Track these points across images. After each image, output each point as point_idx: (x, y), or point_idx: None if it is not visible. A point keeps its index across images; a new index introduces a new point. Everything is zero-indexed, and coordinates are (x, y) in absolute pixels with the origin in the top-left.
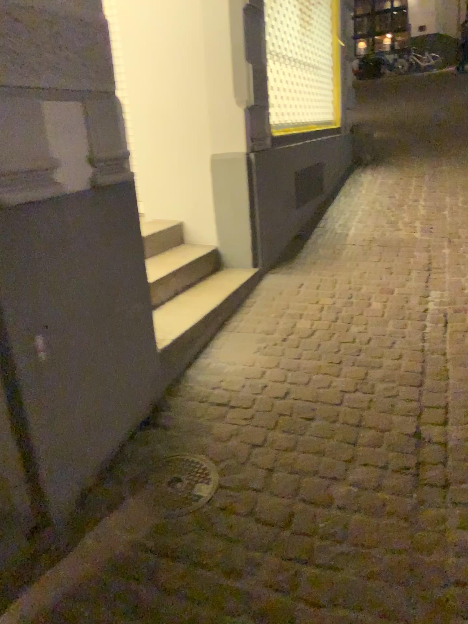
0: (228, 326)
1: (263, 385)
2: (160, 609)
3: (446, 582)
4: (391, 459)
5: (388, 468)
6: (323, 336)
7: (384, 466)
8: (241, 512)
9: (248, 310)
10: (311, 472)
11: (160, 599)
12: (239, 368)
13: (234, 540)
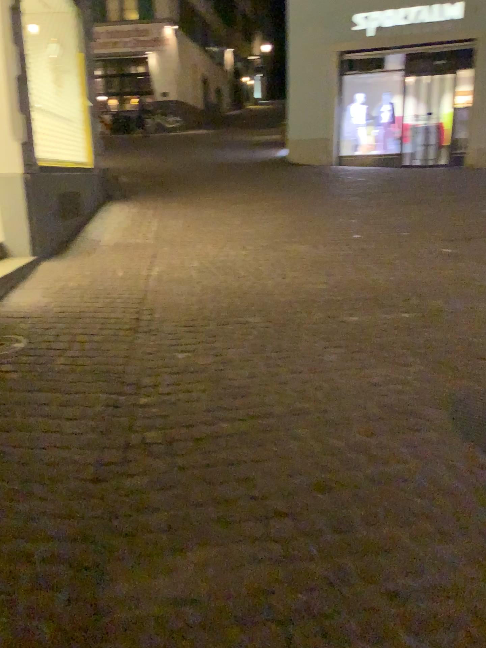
0: (18, 287)
1: (47, 308)
2: (5, 375)
3: (144, 353)
4: (123, 326)
5: (120, 328)
6: (84, 287)
7: (119, 328)
8: (42, 347)
9: (31, 279)
10: (79, 333)
11: (4, 372)
12: (30, 303)
13: (40, 355)
